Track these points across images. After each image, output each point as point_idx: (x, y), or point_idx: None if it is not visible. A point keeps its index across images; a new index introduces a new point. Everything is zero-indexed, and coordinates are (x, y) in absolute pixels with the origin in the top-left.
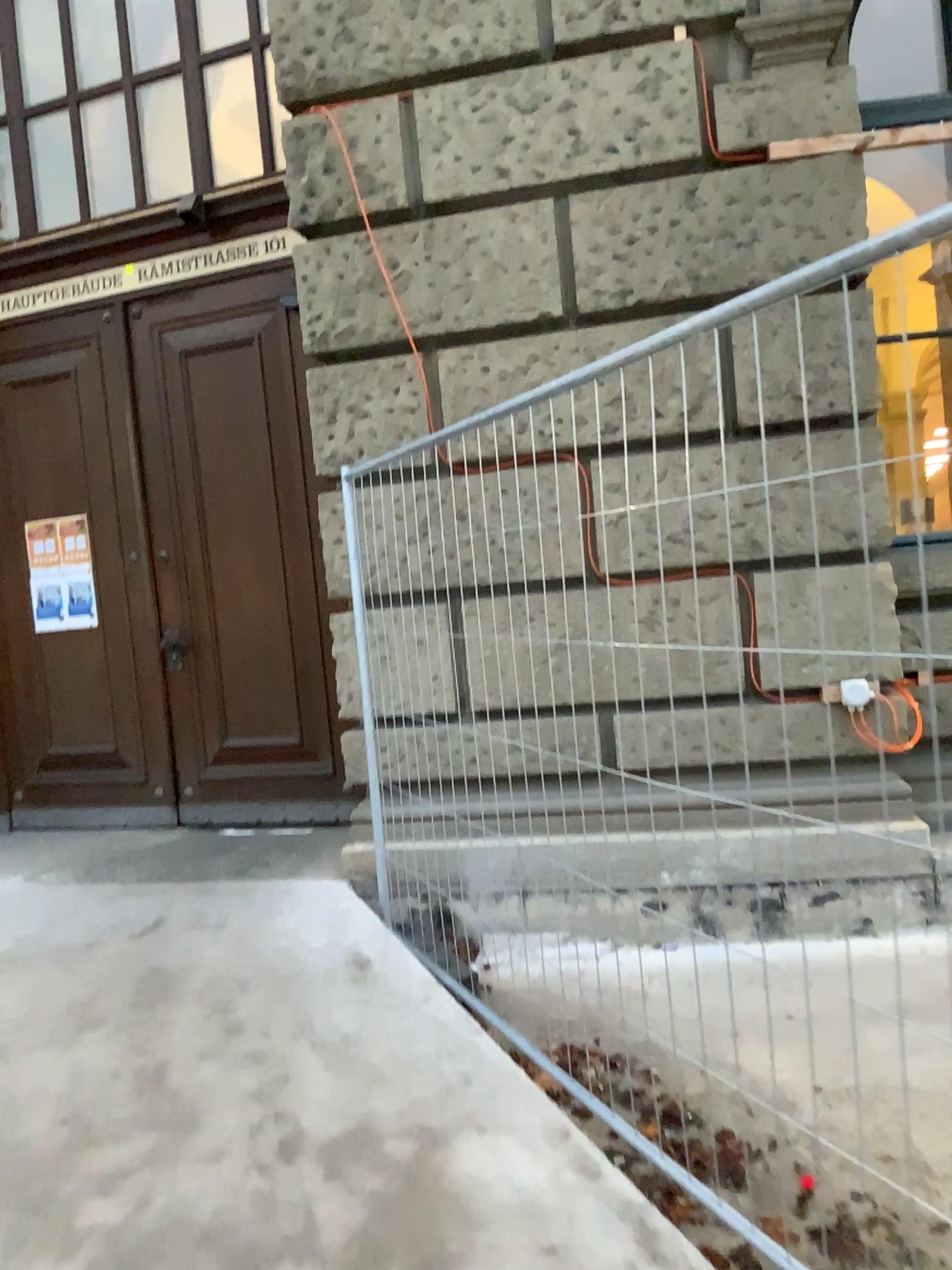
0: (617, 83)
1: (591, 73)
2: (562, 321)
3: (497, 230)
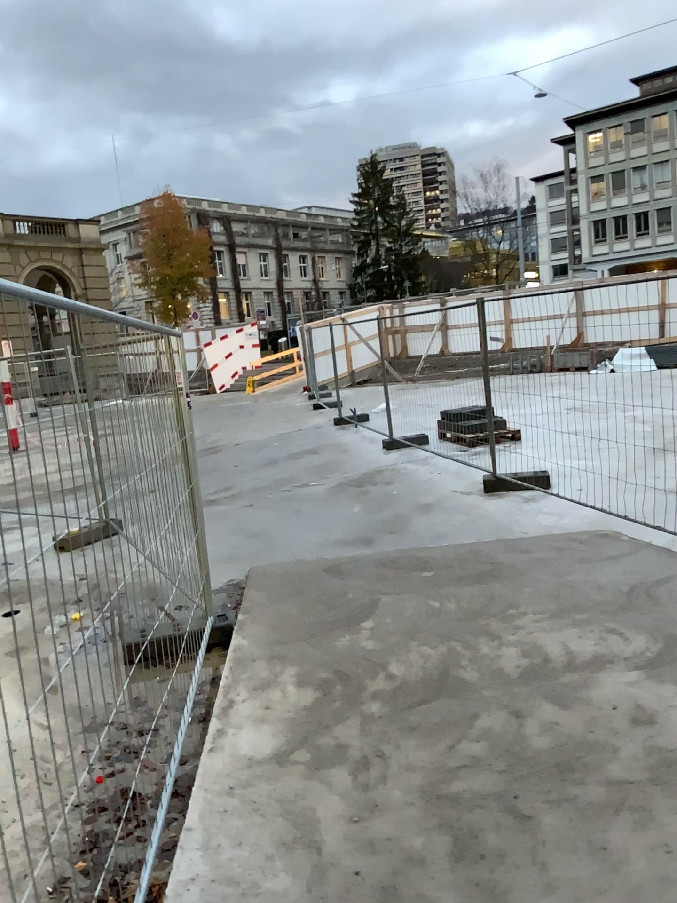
0: None
1: None
2: None
3: None
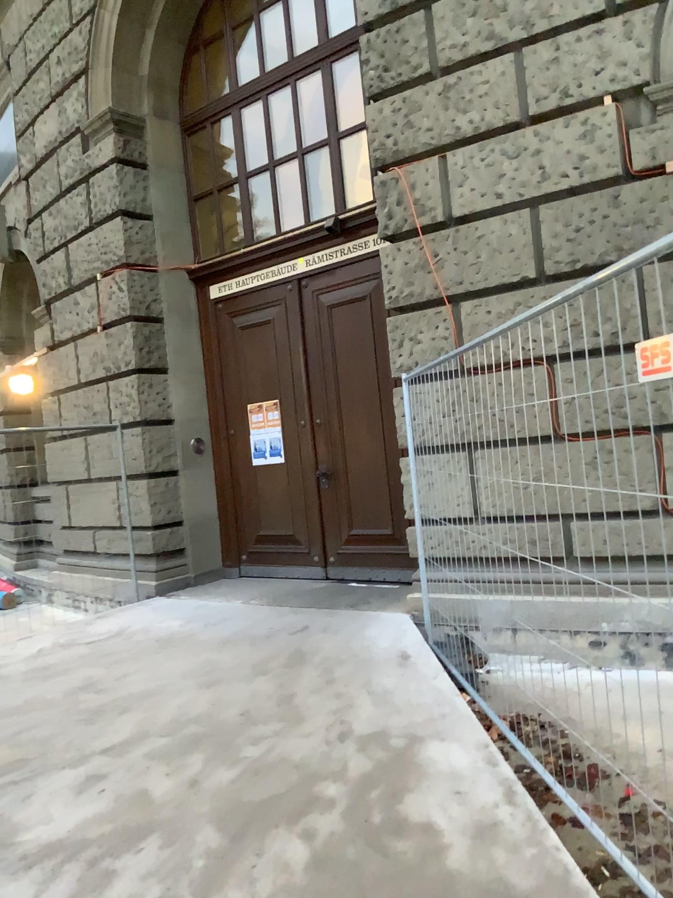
0: (567, 135)
1: (551, 131)
2: (535, 281)
3: (495, 229)
